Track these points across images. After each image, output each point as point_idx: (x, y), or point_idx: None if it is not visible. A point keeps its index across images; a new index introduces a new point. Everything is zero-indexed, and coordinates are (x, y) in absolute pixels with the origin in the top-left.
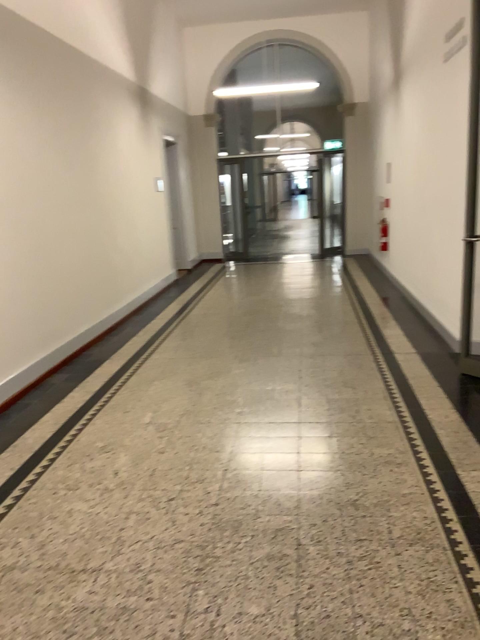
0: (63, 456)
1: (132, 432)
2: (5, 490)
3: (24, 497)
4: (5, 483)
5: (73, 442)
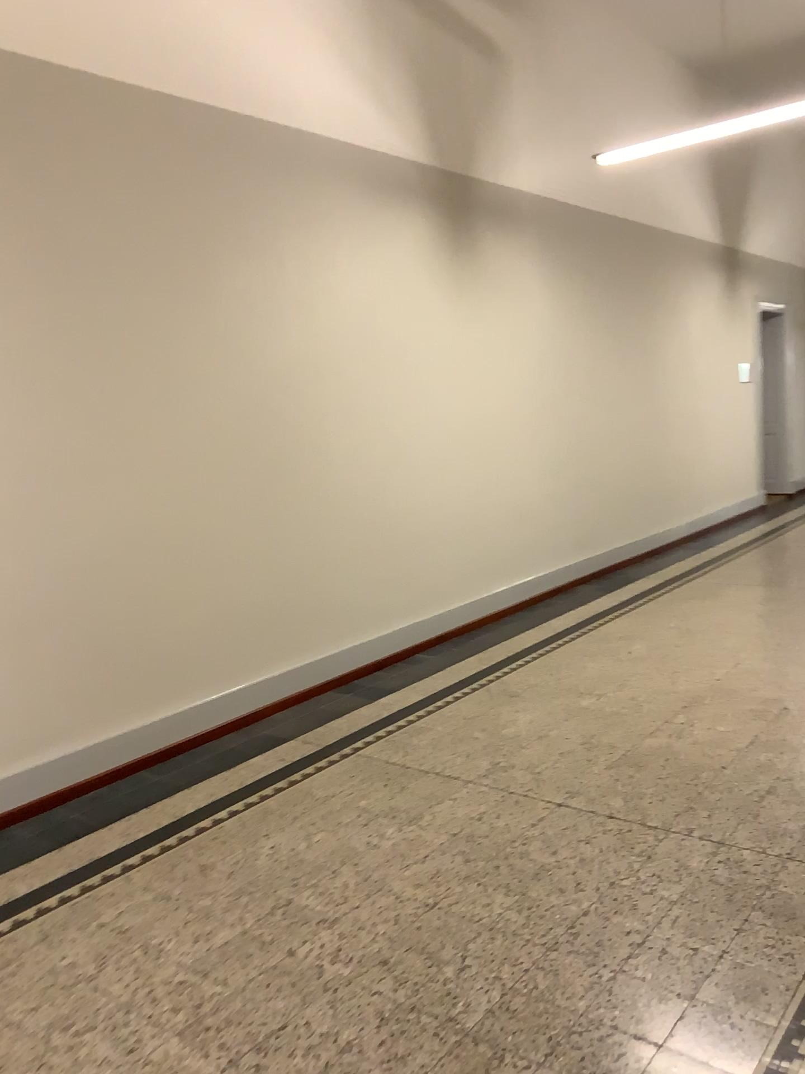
0: (580, 639)
1: (649, 632)
2: (528, 652)
3: (544, 657)
4: (528, 648)
5: (590, 632)
